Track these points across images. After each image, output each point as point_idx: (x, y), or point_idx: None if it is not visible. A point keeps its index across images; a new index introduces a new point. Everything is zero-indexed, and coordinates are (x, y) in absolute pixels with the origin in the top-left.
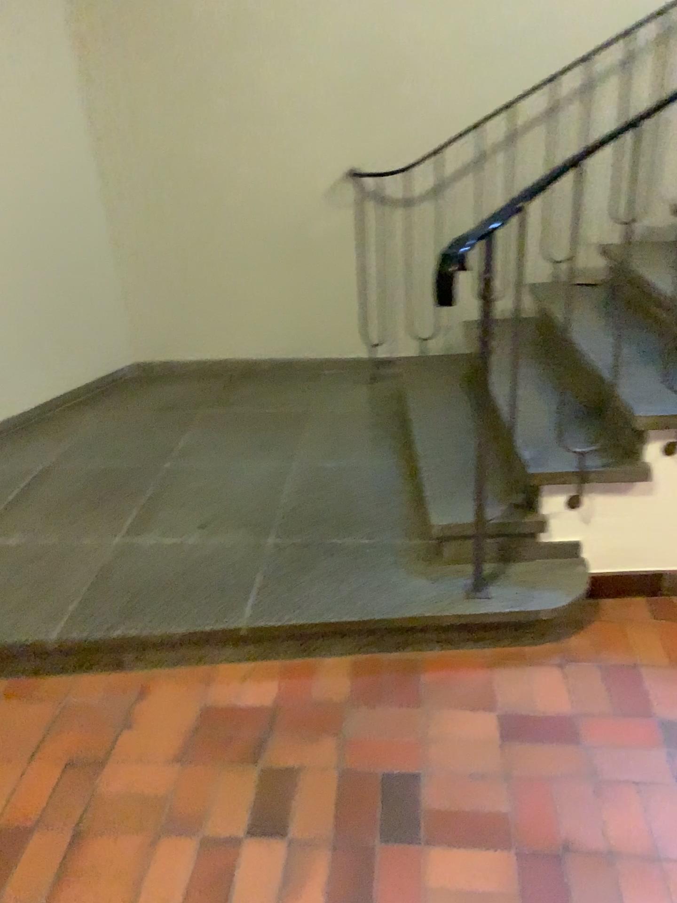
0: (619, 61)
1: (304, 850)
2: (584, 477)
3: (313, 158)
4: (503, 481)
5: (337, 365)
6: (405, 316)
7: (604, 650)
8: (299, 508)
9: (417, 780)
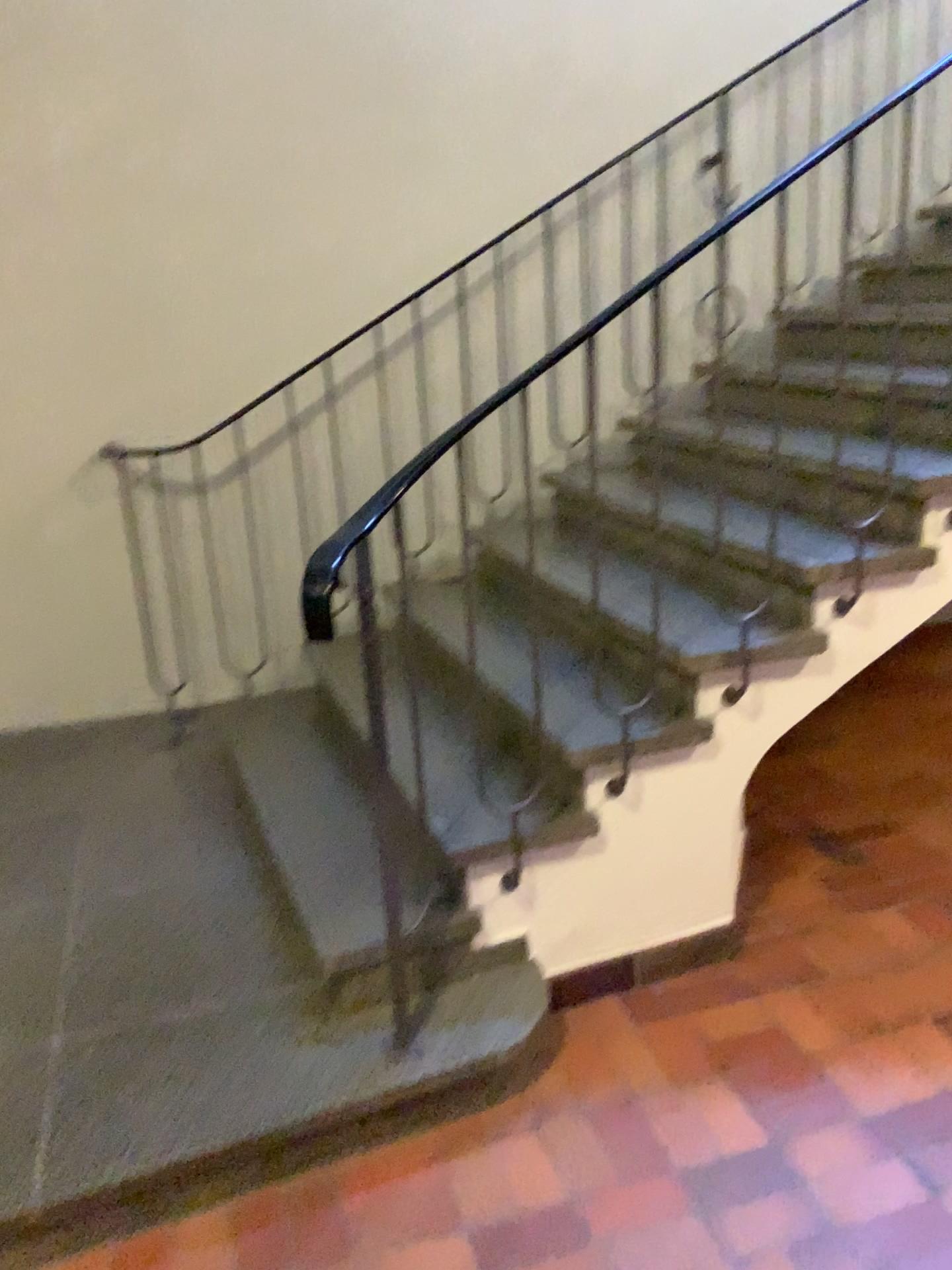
0: (453, 299)
1: None
2: (520, 847)
3: (48, 432)
4: (415, 874)
5: (117, 729)
6: (214, 643)
7: (587, 1089)
8: (96, 971)
9: None
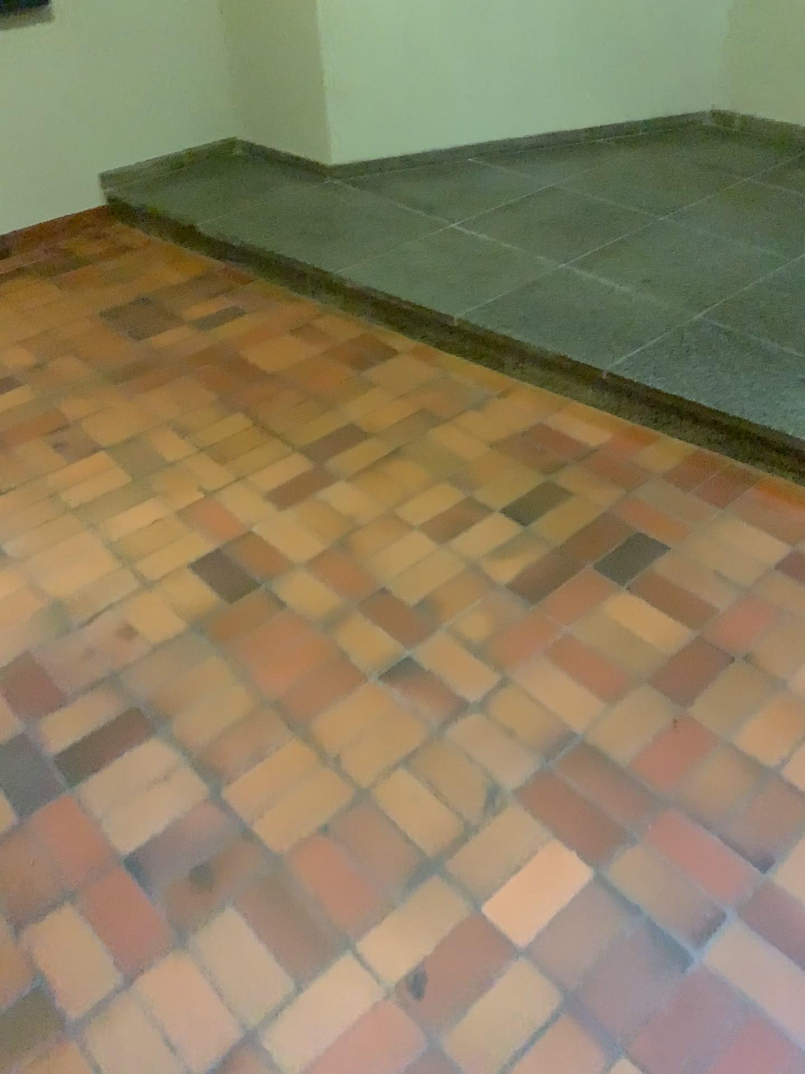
0: None
1: (531, 538)
2: None
3: None
4: None
5: None
6: None
7: None
8: (749, 298)
9: (661, 547)
